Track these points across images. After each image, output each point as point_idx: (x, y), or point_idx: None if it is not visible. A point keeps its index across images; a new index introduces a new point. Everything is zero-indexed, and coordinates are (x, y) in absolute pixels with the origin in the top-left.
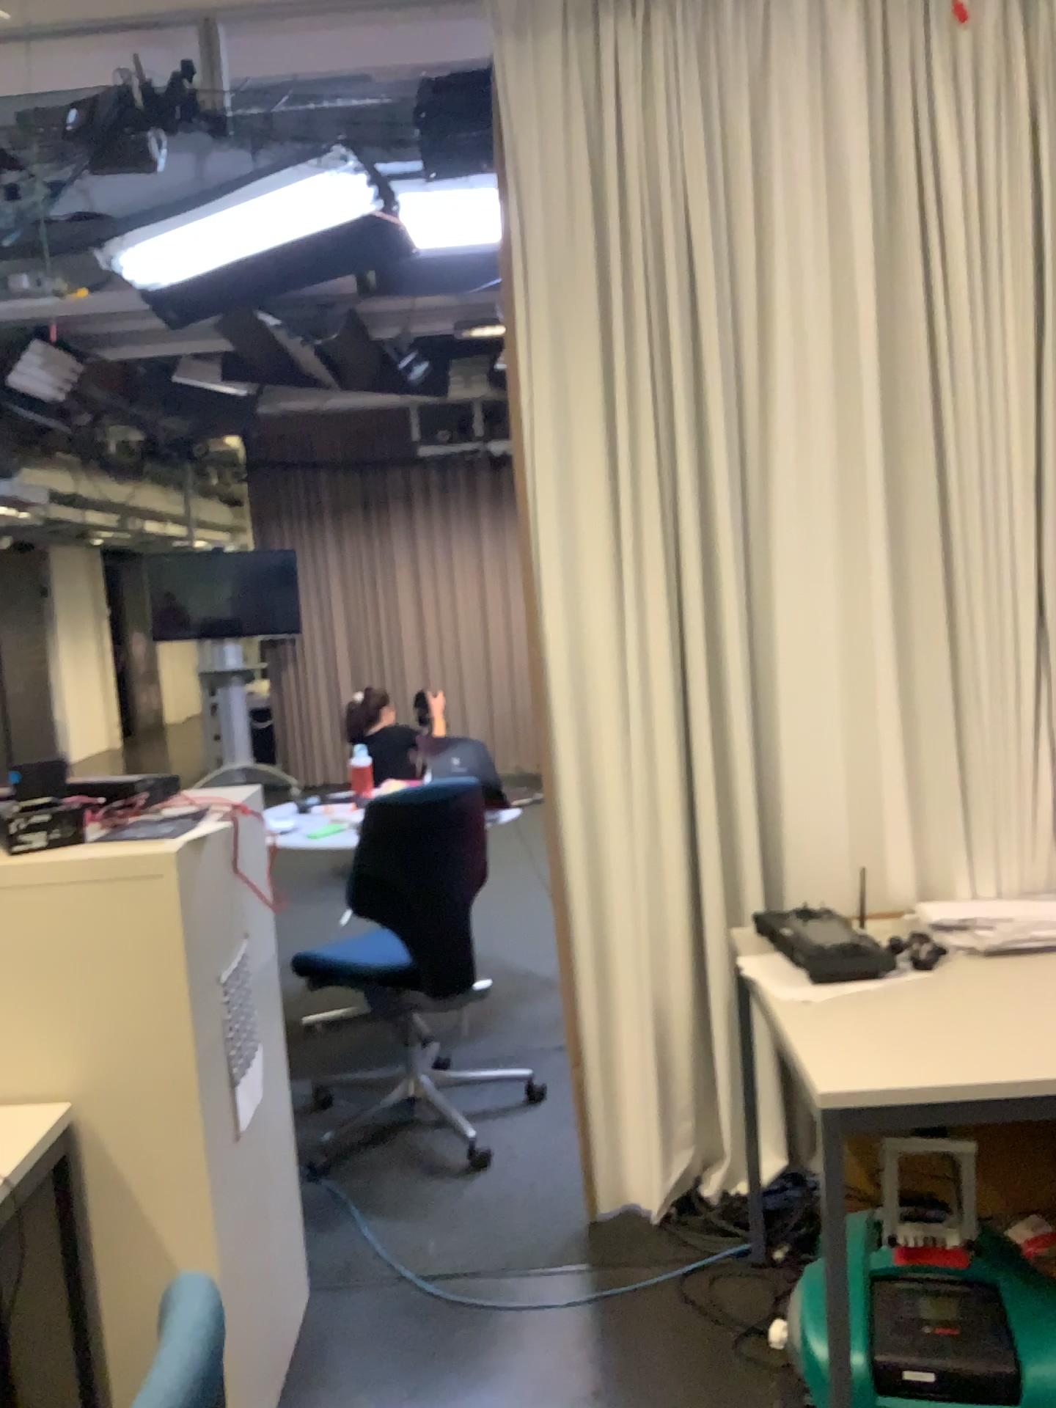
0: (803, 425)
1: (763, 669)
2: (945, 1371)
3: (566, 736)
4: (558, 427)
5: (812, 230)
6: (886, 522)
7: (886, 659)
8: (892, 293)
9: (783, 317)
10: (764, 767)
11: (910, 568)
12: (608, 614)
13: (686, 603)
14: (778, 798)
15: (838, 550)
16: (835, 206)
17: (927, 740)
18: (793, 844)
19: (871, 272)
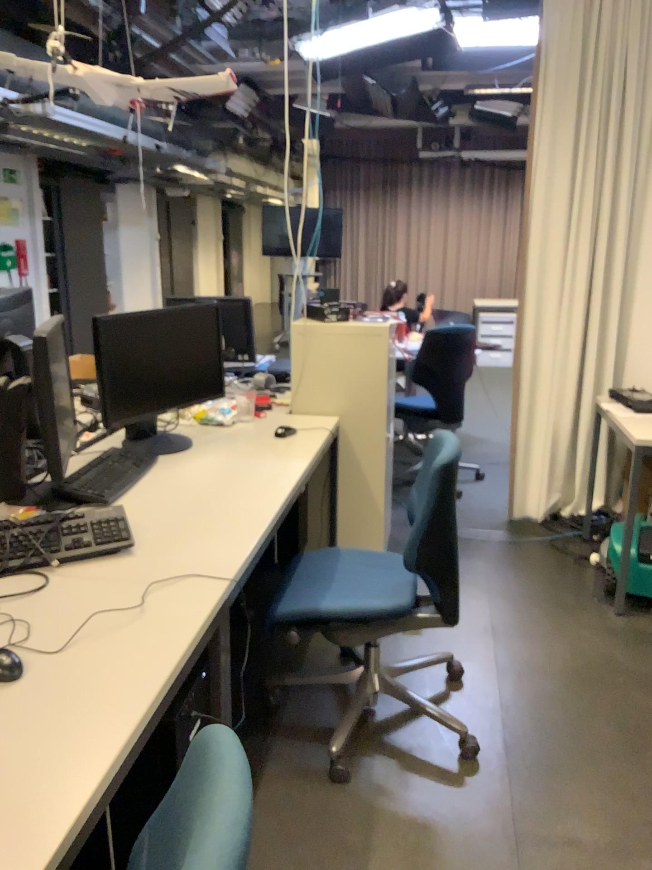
0: None
1: (629, 281)
2: None
3: (531, 304)
4: (550, 158)
5: None
6: None
7: None
8: None
9: None
10: (622, 327)
11: None
12: (560, 249)
13: (597, 247)
14: (626, 342)
15: None
16: None
17: None
18: (630, 364)
19: None
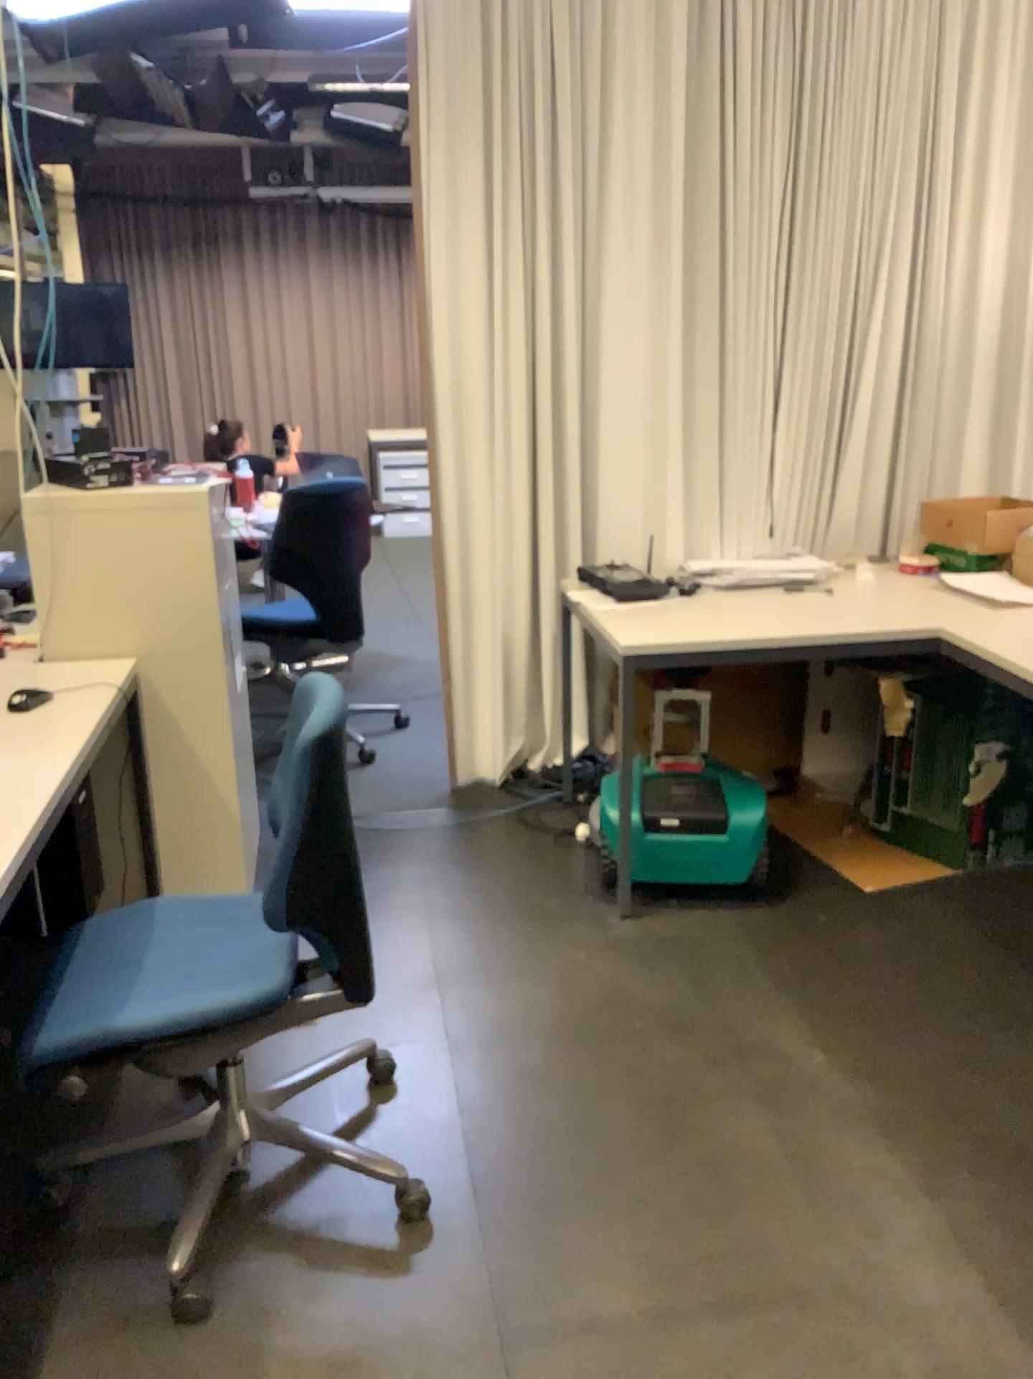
0: (630, 211)
1: (591, 395)
2: (686, 820)
3: (447, 438)
4: (450, 197)
5: (645, 56)
6: (684, 290)
7: (677, 392)
8: (699, 112)
9: (620, 124)
10: (589, 468)
11: (698, 325)
12: (482, 347)
13: (538, 342)
14: (596, 491)
15: (648, 308)
16: (663, 39)
17: (702, 452)
18: (605, 525)
19: (686, 93)
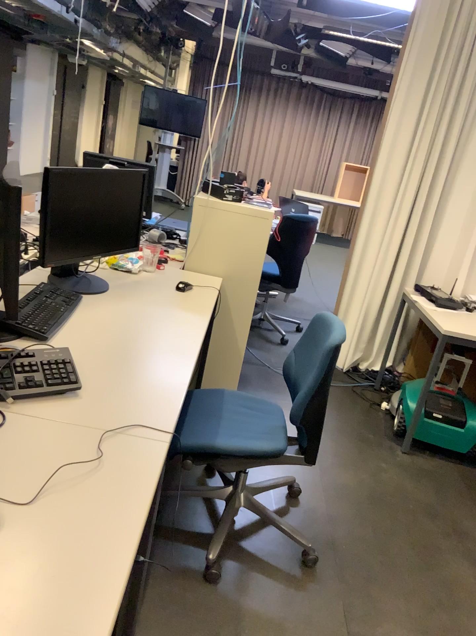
0: None
1: (442, 206)
2: (444, 416)
3: (369, 211)
4: (404, 101)
5: None
6: None
7: None
8: None
9: None
10: (430, 239)
11: None
12: (398, 173)
13: (425, 176)
14: (430, 251)
15: None
16: None
17: None
18: (429, 267)
19: None
